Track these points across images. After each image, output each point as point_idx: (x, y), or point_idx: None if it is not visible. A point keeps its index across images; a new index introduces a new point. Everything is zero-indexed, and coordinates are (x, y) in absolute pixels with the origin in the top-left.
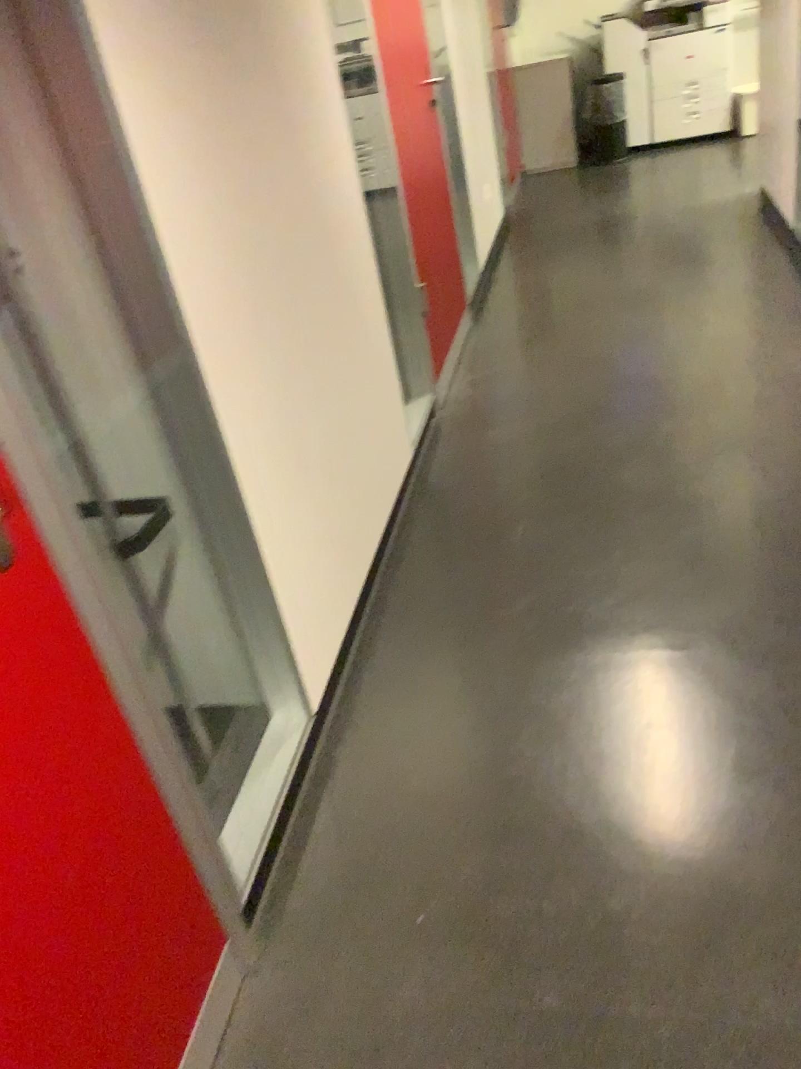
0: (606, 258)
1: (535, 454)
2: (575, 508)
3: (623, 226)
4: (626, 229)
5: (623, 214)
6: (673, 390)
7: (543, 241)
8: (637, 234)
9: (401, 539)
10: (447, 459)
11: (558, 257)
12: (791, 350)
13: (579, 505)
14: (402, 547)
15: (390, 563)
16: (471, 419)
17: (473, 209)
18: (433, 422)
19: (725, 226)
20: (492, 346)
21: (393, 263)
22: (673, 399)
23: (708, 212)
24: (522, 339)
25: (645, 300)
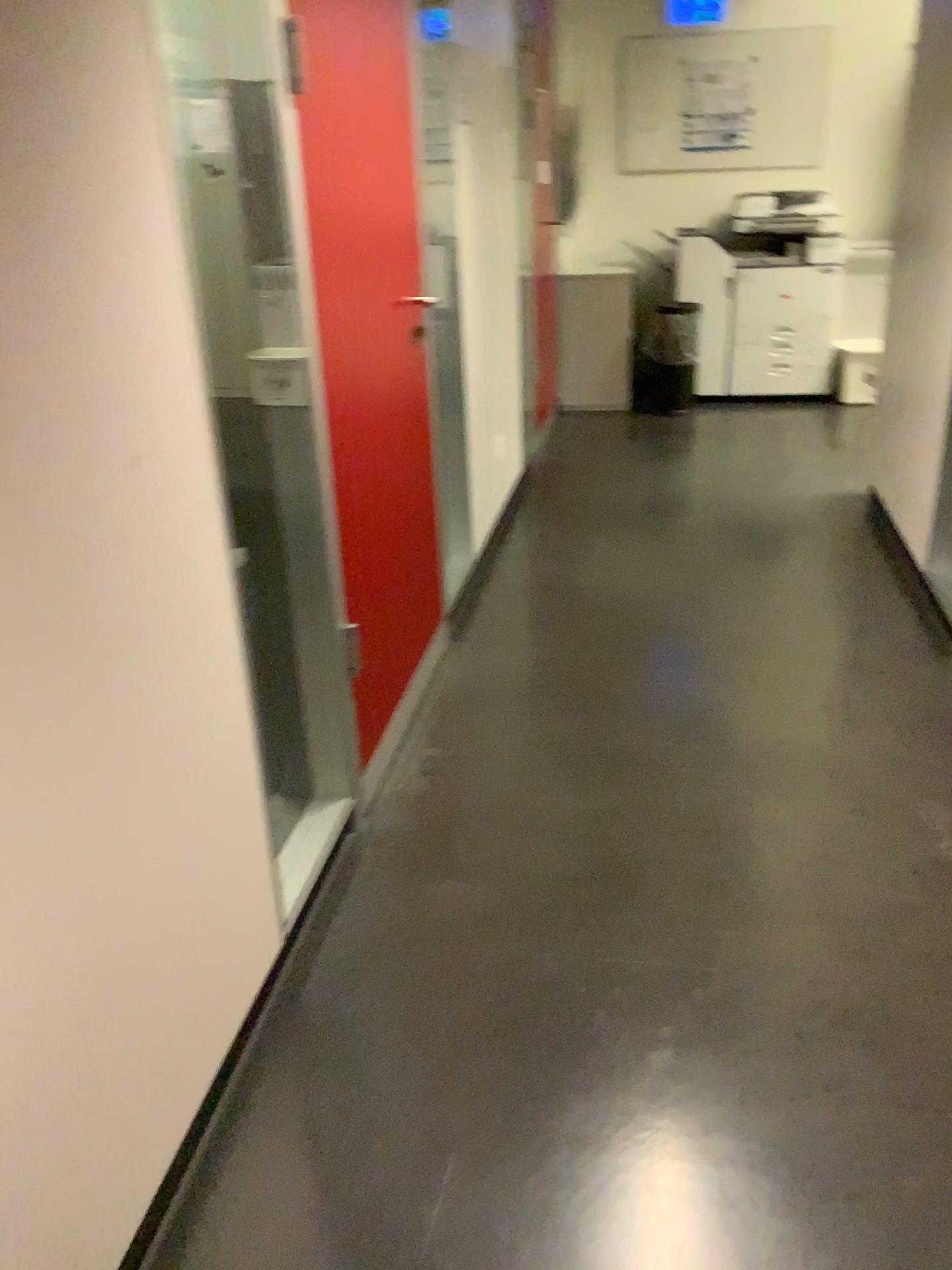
0: (656, 564)
1: (498, 969)
2: (549, 1147)
3: (683, 512)
4: (687, 516)
5: (684, 492)
6: (745, 855)
7: (573, 517)
8: (702, 529)
9: (203, 1176)
10: (345, 946)
11: (589, 548)
12: (935, 797)
13: (558, 1143)
14: (197, 1203)
15: (162, 1248)
16: (406, 853)
17: (477, 464)
18: (342, 848)
19: (824, 538)
20: (469, 697)
21: (298, 587)
22: (745, 877)
23: (800, 509)
24: (516, 693)
25: (708, 649)
